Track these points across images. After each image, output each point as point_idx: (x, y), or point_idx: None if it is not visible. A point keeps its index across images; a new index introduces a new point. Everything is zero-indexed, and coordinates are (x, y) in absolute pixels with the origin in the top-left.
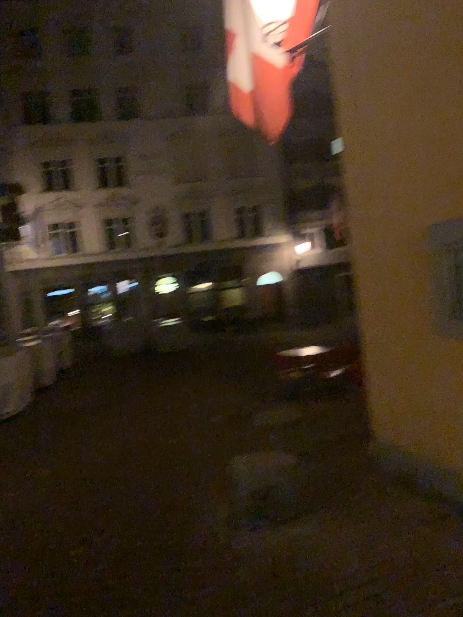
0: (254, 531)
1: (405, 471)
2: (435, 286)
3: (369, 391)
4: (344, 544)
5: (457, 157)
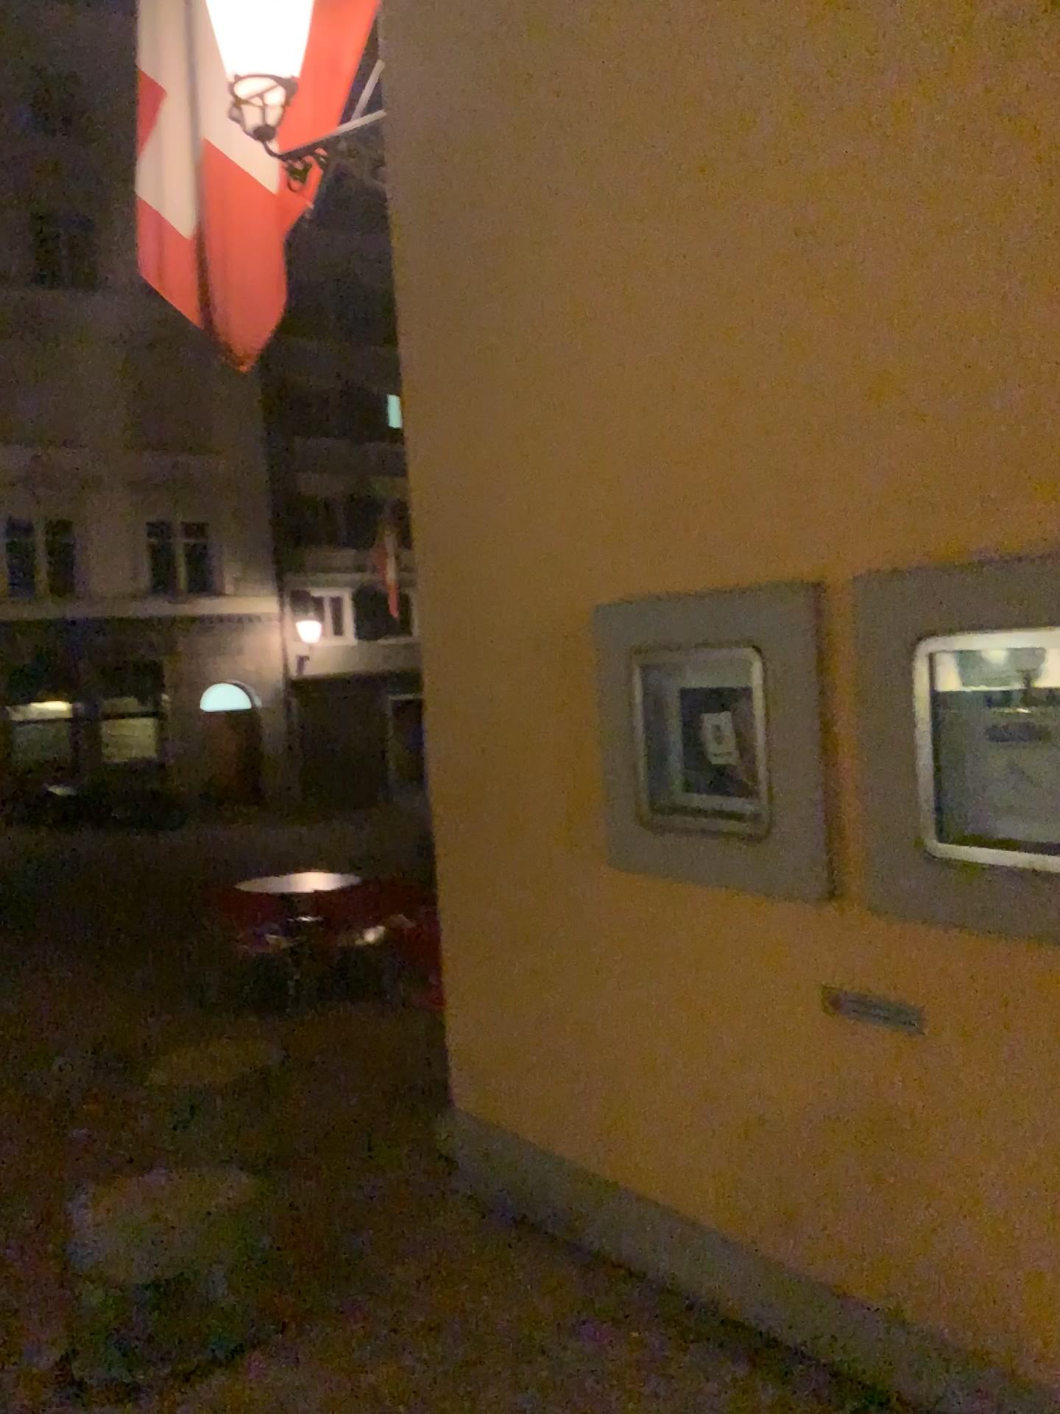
0: (130, 1396)
1: (529, 1188)
2: (612, 744)
3: (452, 992)
4: (371, 1409)
5: (673, 447)
